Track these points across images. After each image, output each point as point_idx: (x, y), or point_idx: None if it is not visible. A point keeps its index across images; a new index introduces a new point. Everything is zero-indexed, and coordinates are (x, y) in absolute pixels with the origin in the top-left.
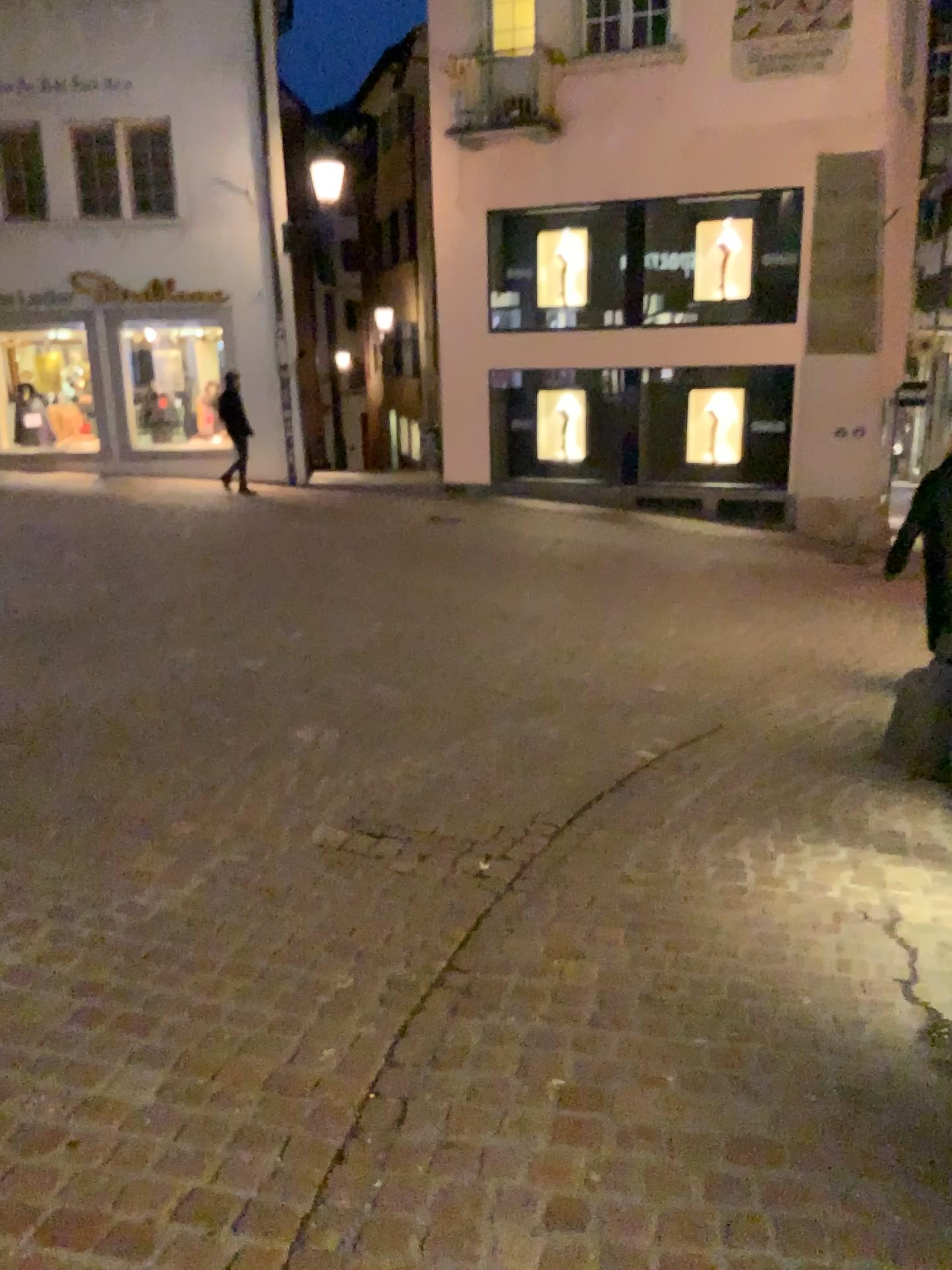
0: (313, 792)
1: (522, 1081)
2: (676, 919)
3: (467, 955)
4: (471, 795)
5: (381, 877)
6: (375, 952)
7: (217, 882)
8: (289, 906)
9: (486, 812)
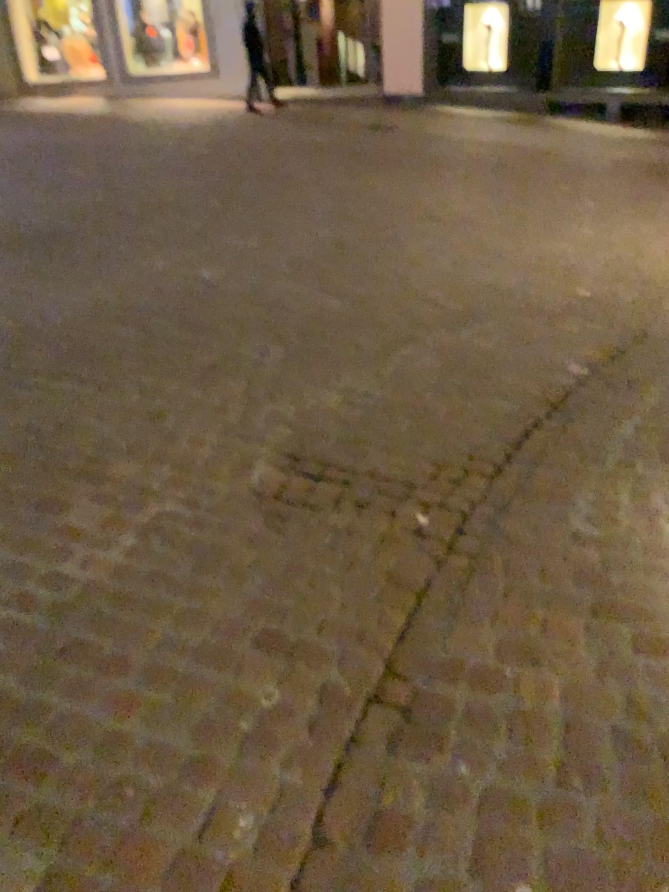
0: (252, 420)
1: (480, 890)
2: (636, 602)
3: (405, 652)
4: (405, 422)
5: (315, 531)
6: (305, 644)
7: (146, 541)
8: (217, 575)
9: (420, 443)
